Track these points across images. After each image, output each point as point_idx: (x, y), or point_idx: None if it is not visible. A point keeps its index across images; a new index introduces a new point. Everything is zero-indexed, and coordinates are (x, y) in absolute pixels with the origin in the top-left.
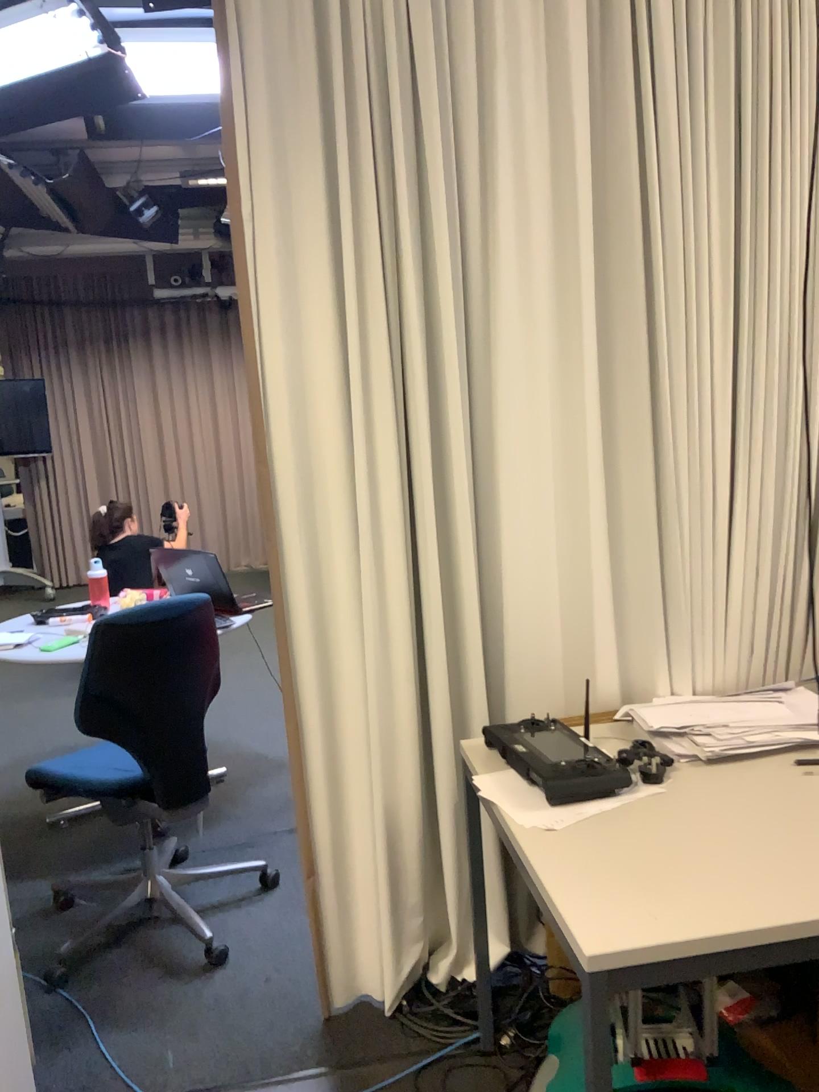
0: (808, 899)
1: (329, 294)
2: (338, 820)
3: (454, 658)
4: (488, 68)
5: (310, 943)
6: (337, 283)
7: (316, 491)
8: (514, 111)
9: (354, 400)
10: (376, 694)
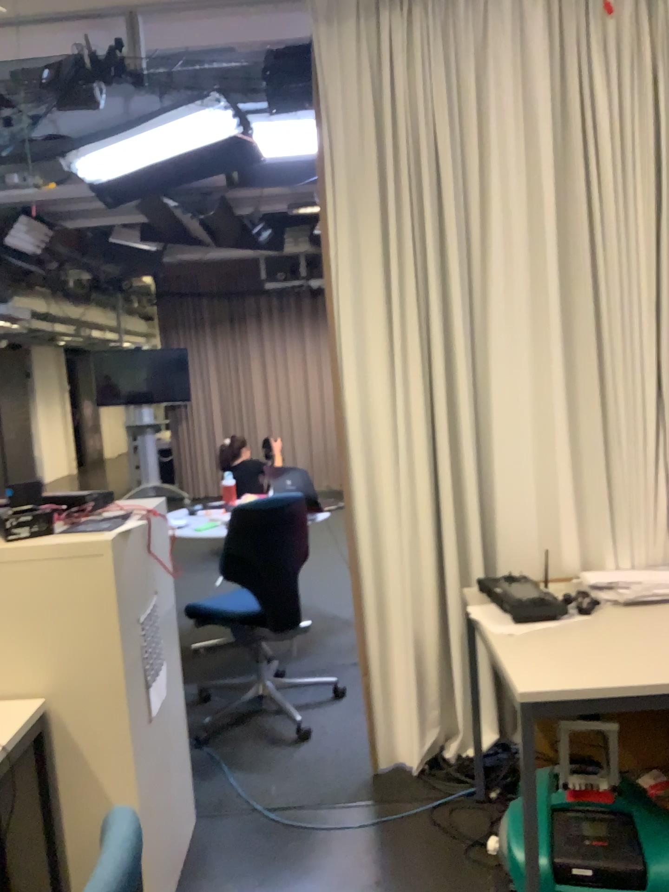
0: (663, 675)
1: (381, 300)
2: (382, 641)
3: (462, 536)
4: (484, 154)
5: (364, 731)
6: (386, 292)
7: (371, 424)
8: (502, 180)
9: (396, 366)
10: (408, 558)
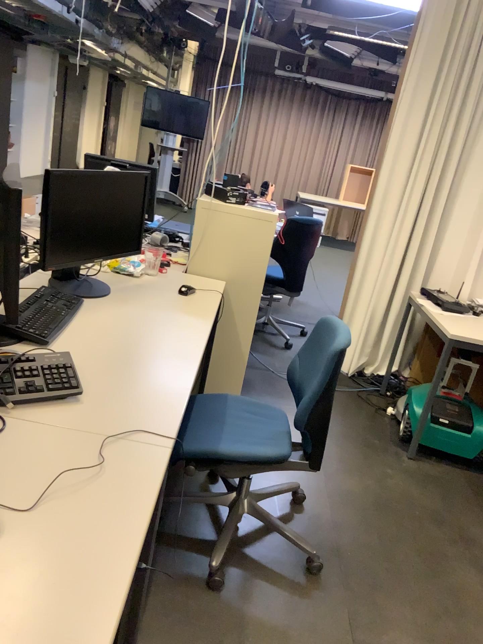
0: None
1: (420, 124)
2: (355, 308)
3: (414, 266)
4: None
5: None
6: (424, 121)
7: (390, 192)
8: None
9: (415, 164)
10: (384, 269)
